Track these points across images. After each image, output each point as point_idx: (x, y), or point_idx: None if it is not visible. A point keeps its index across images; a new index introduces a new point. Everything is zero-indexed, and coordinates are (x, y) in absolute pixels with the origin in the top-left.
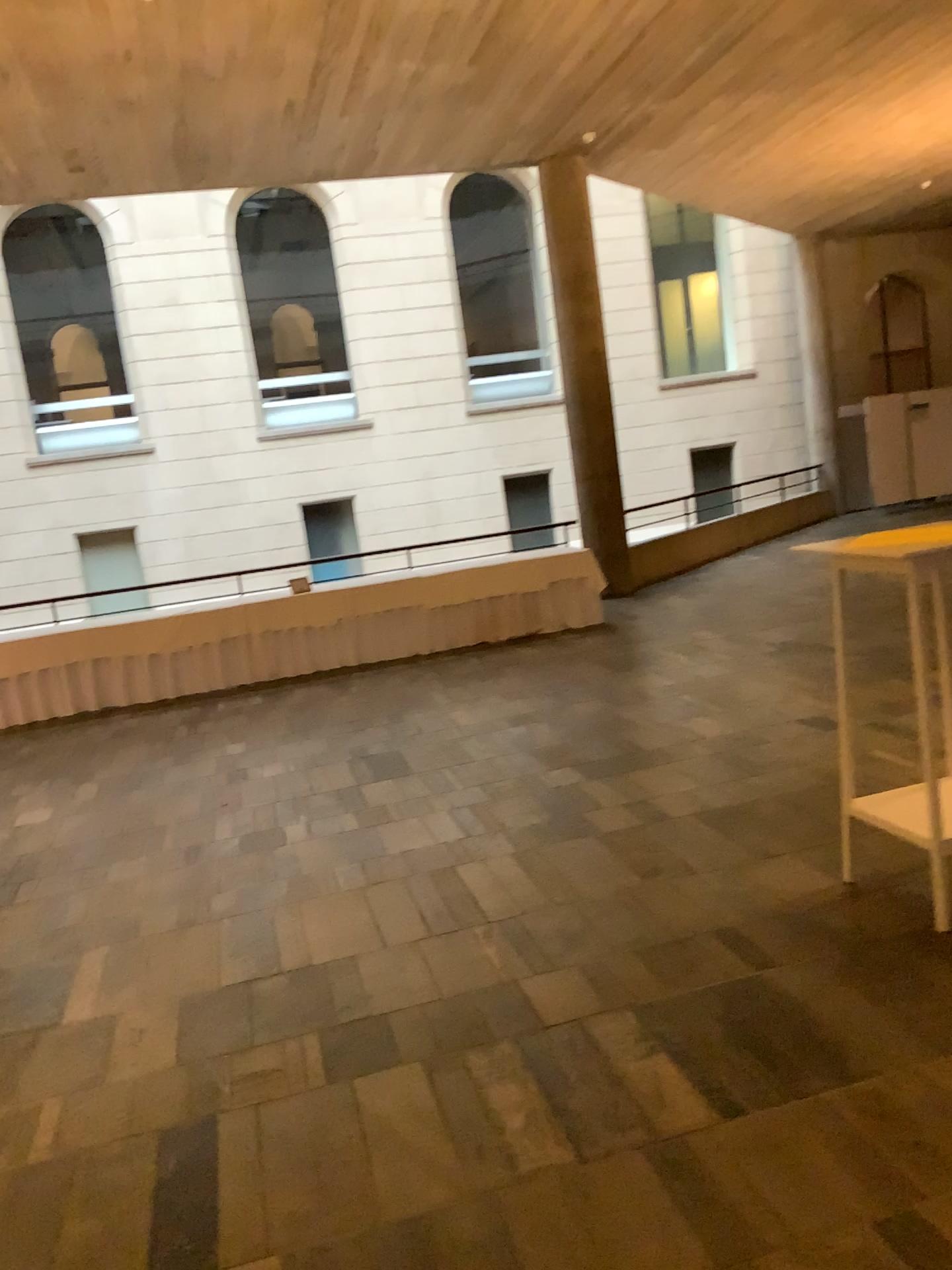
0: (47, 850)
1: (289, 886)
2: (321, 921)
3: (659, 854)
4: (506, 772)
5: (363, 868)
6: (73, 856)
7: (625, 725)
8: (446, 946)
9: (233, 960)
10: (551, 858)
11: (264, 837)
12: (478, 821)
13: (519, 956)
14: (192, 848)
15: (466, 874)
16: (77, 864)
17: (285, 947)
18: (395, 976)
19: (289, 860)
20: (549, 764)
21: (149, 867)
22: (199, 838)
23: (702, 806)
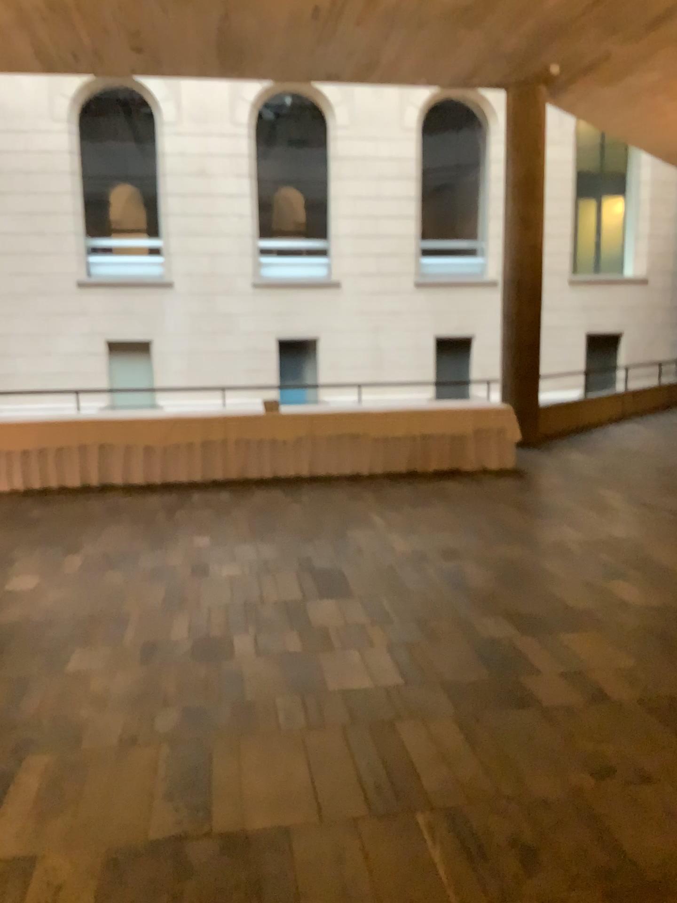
0: (21, 626)
1: (231, 714)
2: (259, 770)
3: (610, 751)
4: (442, 613)
5: (305, 706)
6: (42, 637)
7: (552, 581)
8: (388, 839)
9: (165, 809)
10: (495, 732)
11: (215, 647)
12: (417, 667)
13: (471, 875)
14: (148, 648)
15: (407, 736)
16: (43, 648)
17: (220, 801)
18: (333, 875)
19: (235, 681)
20: (483, 612)
21: (106, 663)
22: (156, 638)
23: (645, 693)
